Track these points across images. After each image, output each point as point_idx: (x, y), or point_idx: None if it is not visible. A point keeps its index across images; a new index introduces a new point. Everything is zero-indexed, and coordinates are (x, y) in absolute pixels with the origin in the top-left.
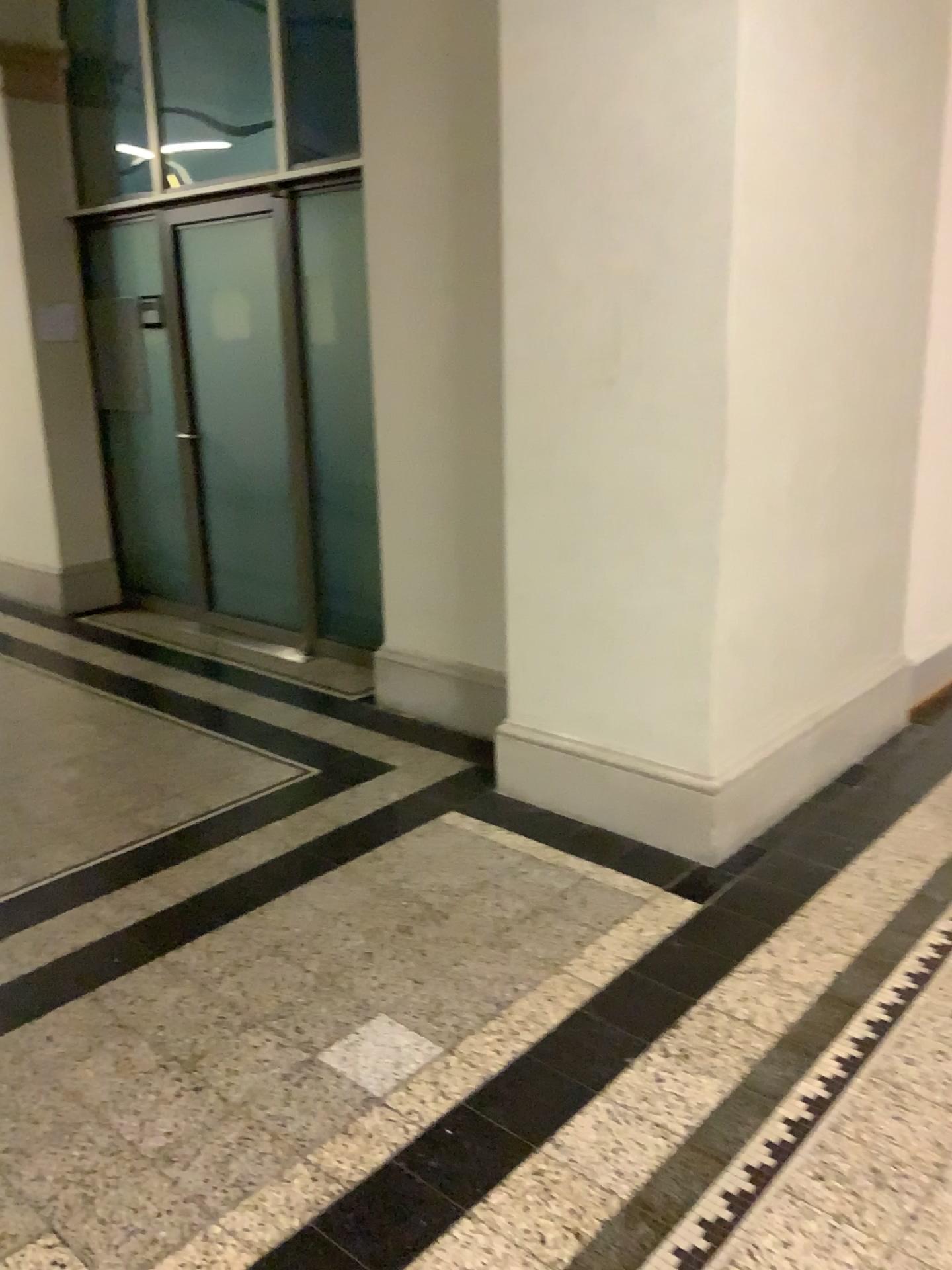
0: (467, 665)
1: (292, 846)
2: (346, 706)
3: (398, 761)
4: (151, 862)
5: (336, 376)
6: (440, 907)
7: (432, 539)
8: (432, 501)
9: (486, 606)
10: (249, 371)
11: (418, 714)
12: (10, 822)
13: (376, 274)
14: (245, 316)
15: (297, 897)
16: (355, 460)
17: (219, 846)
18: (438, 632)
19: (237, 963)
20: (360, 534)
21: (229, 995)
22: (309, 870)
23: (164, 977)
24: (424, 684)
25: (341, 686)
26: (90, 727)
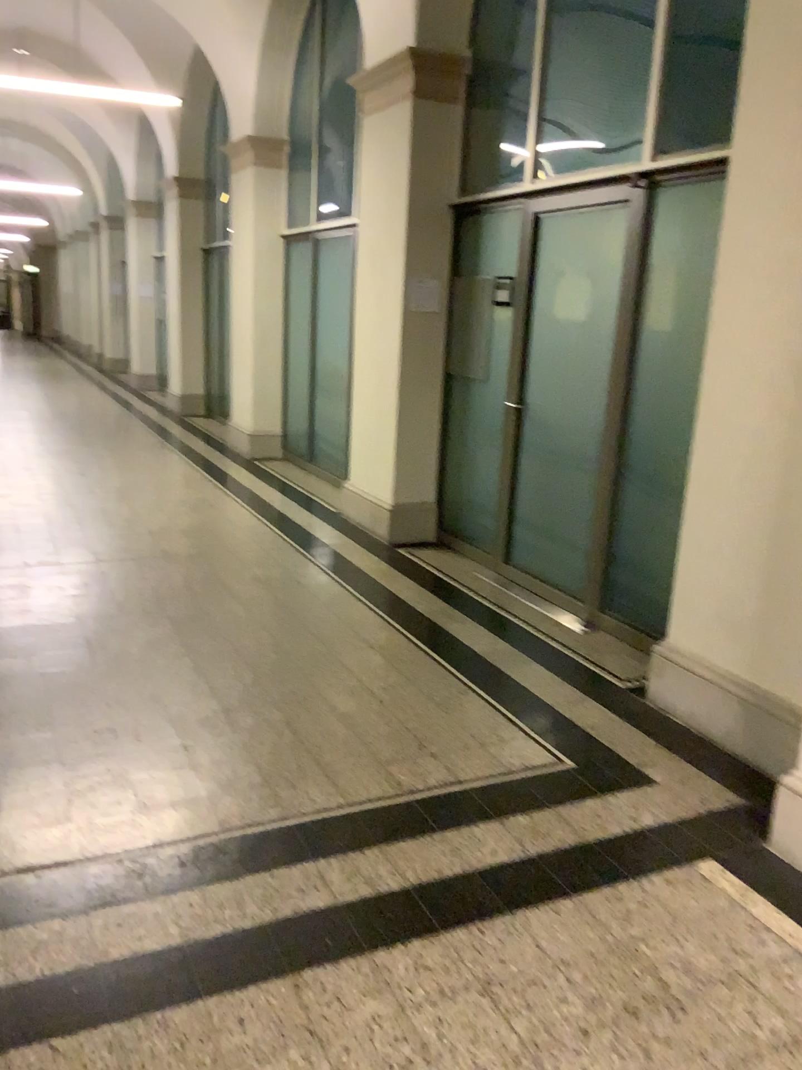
0: (756, 686)
1: (532, 854)
2: (617, 694)
3: (663, 775)
4: (392, 830)
5: (664, 362)
6: (683, 993)
7: (739, 546)
8: (746, 506)
9: (790, 629)
10: (581, 350)
11: (692, 724)
12: (285, 746)
13: (725, 265)
14: (586, 299)
15: (525, 922)
16: (670, 447)
17: (460, 830)
18: (729, 643)
19: (445, 993)
20: (662, 520)
21: (427, 1036)
22: (544, 891)
23: (368, 985)
24: (704, 693)
25: (617, 670)
26: (379, 661)
